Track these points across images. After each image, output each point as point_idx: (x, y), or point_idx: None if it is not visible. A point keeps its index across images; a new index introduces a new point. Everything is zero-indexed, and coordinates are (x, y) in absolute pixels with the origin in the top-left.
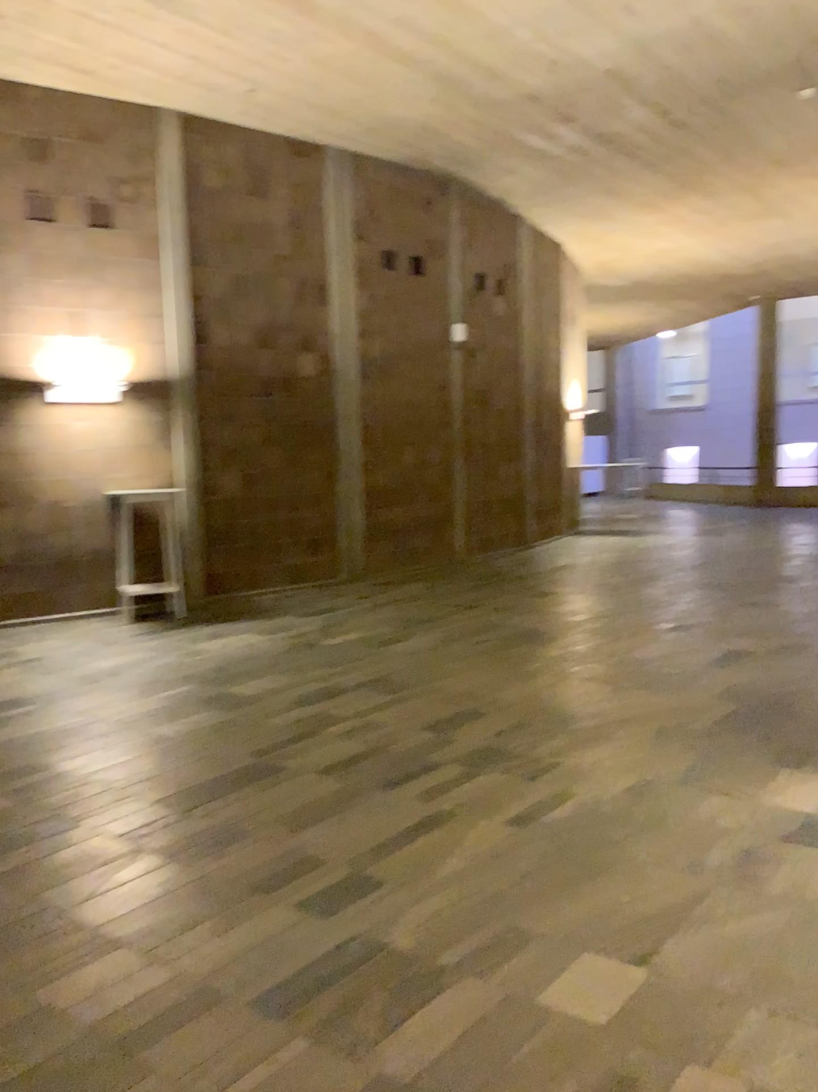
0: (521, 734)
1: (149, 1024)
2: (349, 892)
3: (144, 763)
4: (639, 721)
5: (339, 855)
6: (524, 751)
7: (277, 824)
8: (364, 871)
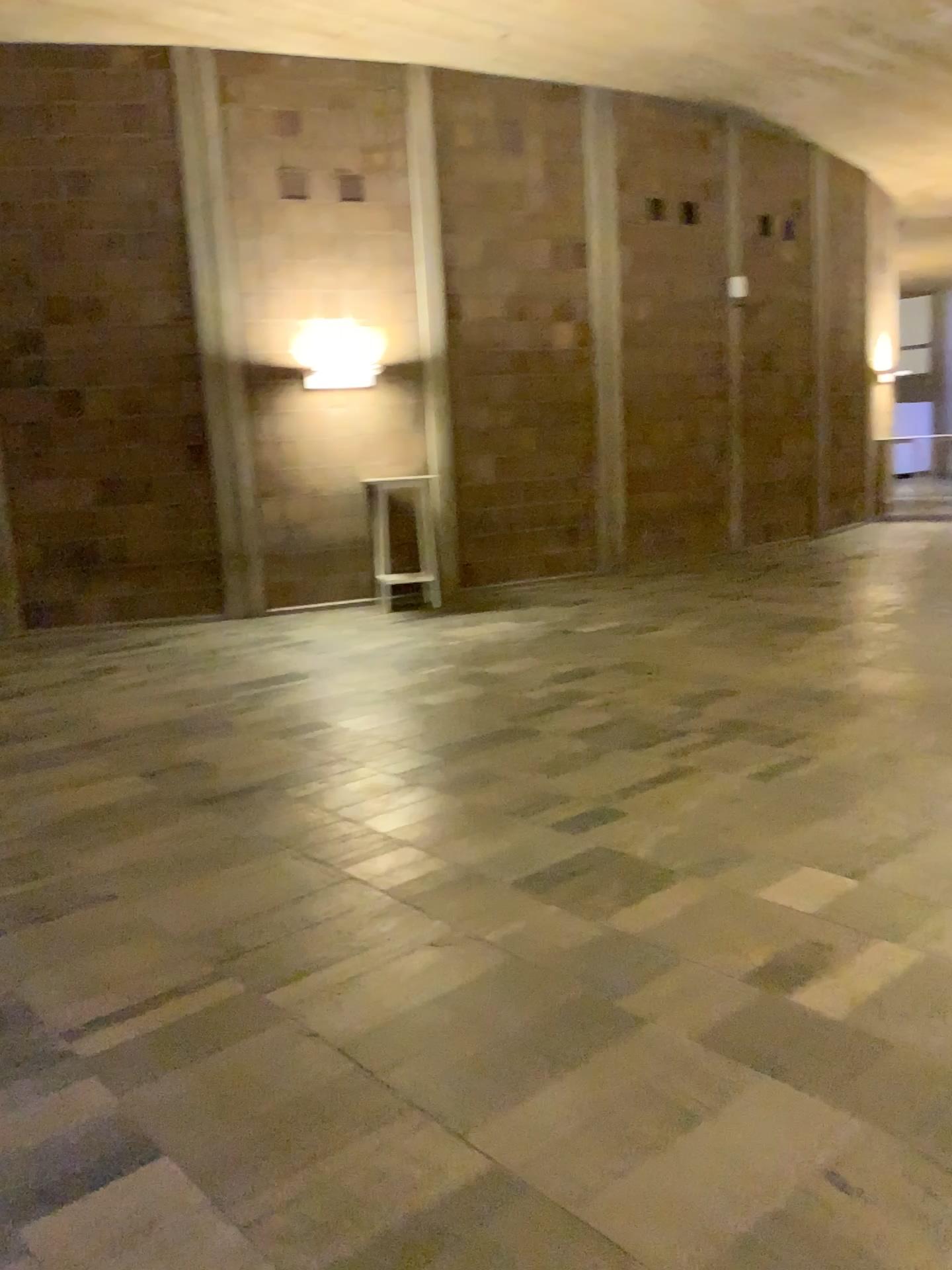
0: (775, 708)
1: (434, 890)
2: (597, 819)
3: (413, 723)
4: (901, 699)
5: (589, 794)
6: (775, 722)
7: (534, 770)
8: (611, 805)
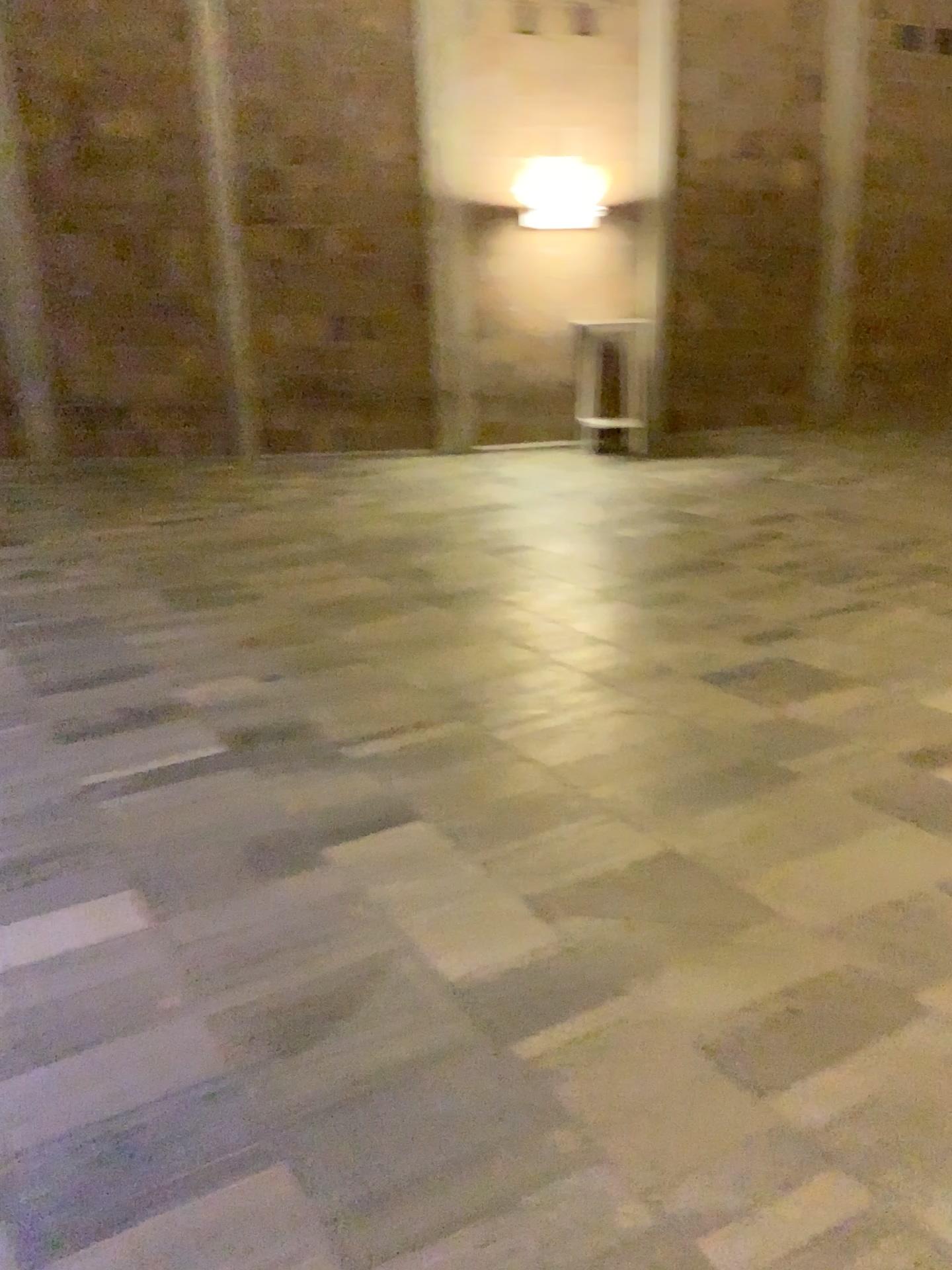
0: None
1: (631, 675)
2: (780, 634)
3: (614, 548)
4: None
5: (775, 614)
6: None
7: (725, 592)
8: (794, 624)
